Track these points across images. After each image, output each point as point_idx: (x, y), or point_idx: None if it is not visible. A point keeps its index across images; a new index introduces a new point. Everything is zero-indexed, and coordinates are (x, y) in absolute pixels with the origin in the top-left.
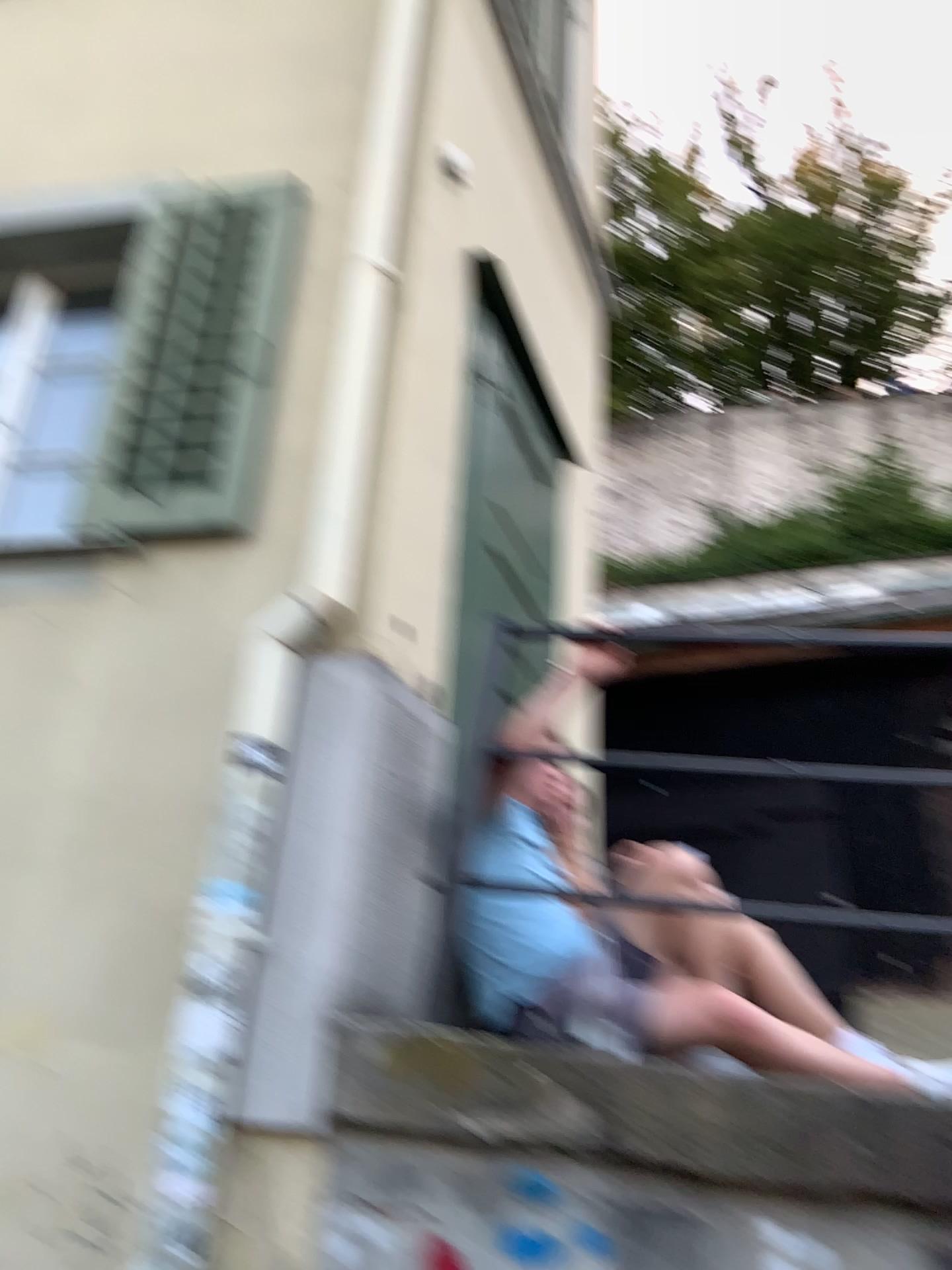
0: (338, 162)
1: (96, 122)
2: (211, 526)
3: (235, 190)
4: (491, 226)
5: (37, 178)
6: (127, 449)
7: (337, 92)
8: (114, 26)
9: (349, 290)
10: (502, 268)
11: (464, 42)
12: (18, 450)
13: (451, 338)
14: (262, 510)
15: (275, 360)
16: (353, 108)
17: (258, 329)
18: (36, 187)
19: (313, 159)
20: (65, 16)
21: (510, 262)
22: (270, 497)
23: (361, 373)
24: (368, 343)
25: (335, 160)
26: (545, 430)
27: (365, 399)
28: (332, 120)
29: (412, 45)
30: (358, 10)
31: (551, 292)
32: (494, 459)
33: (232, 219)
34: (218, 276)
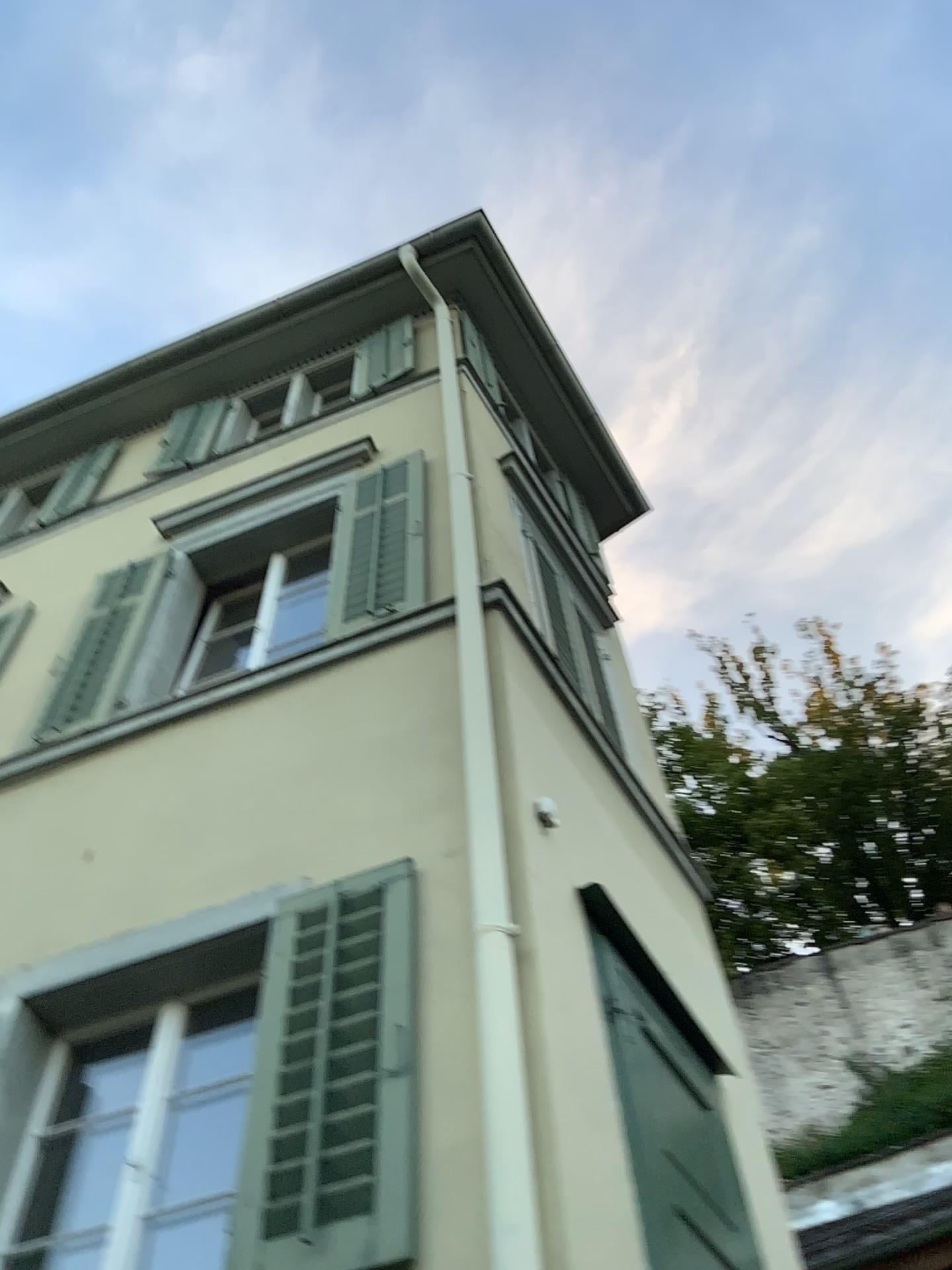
0: (438, 830)
1: (210, 836)
2: (372, 1262)
3: (346, 876)
4: (588, 854)
5: (158, 898)
6: (270, 1179)
7: (425, 768)
8: (220, 751)
9: (473, 953)
10: (608, 891)
11: (529, 704)
12: (146, 1193)
13: (582, 980)
14: (426, 1228)
15: (412, 1044)
16: (442, 780)
17: (391, 1014)
18: (157, 907)
19: (414, 832)
20: (177, 751)
21: (612, 883)
22: (432, 1210)
23: (507, 1045)
24: (507, 1010)
25: (435, 829)
26: (690, 1048)
27: (517, 1073)
28: (425, 794)
29: (486, 718)
30: (430, 697)
31: (654, 898)
32: (653, 1100)
33: (348, 905)
34: (342, 964)
